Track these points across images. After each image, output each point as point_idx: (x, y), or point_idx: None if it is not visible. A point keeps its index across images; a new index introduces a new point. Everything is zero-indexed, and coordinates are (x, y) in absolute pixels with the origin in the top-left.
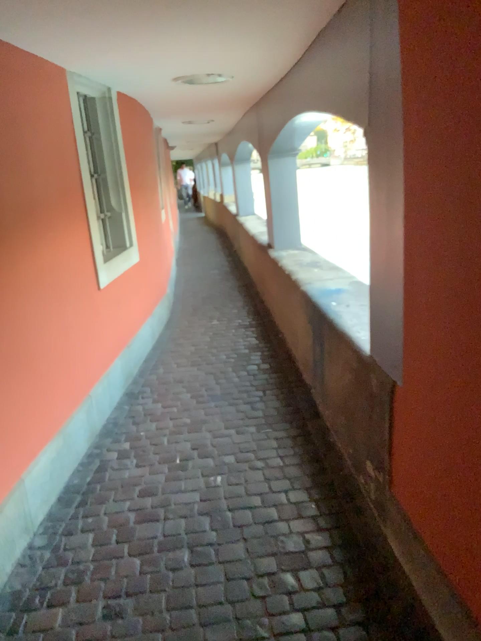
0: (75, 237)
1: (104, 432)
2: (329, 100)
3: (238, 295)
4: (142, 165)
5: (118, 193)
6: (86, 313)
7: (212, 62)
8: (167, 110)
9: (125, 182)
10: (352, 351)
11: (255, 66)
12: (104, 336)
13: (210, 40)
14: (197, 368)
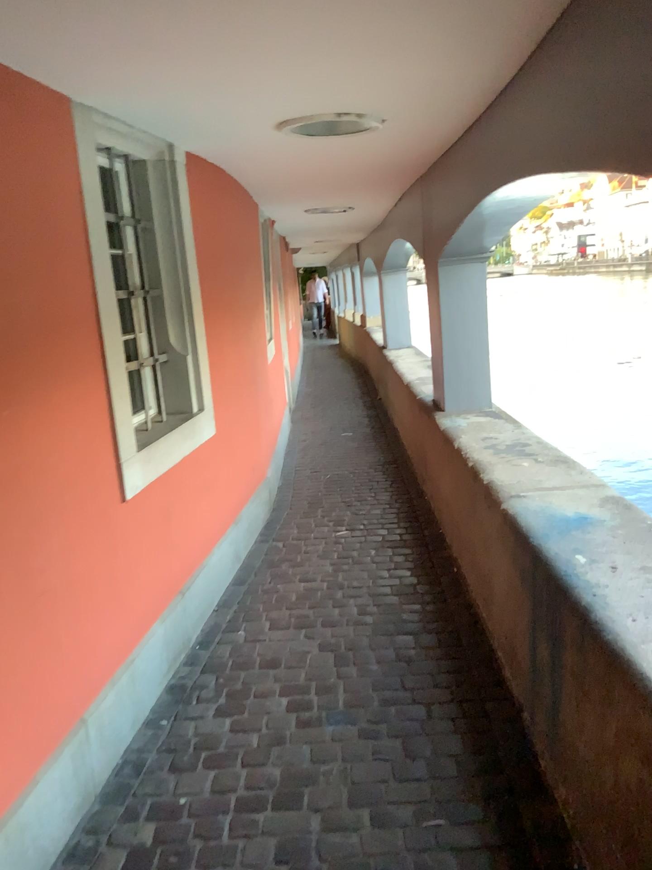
0: (70, 412)
1: (112, 792)
2: (593, 136)
3: (382, 483)
4: (228, 273)
5: (181, 320)
6: (87, 554)
7: (344, 80)
8: (276, 185)
9: (194, 303)
10: (651, 721)
11: (425, 90)
12: (129, 588)
13: (335, 11)
14: (306, 635)
